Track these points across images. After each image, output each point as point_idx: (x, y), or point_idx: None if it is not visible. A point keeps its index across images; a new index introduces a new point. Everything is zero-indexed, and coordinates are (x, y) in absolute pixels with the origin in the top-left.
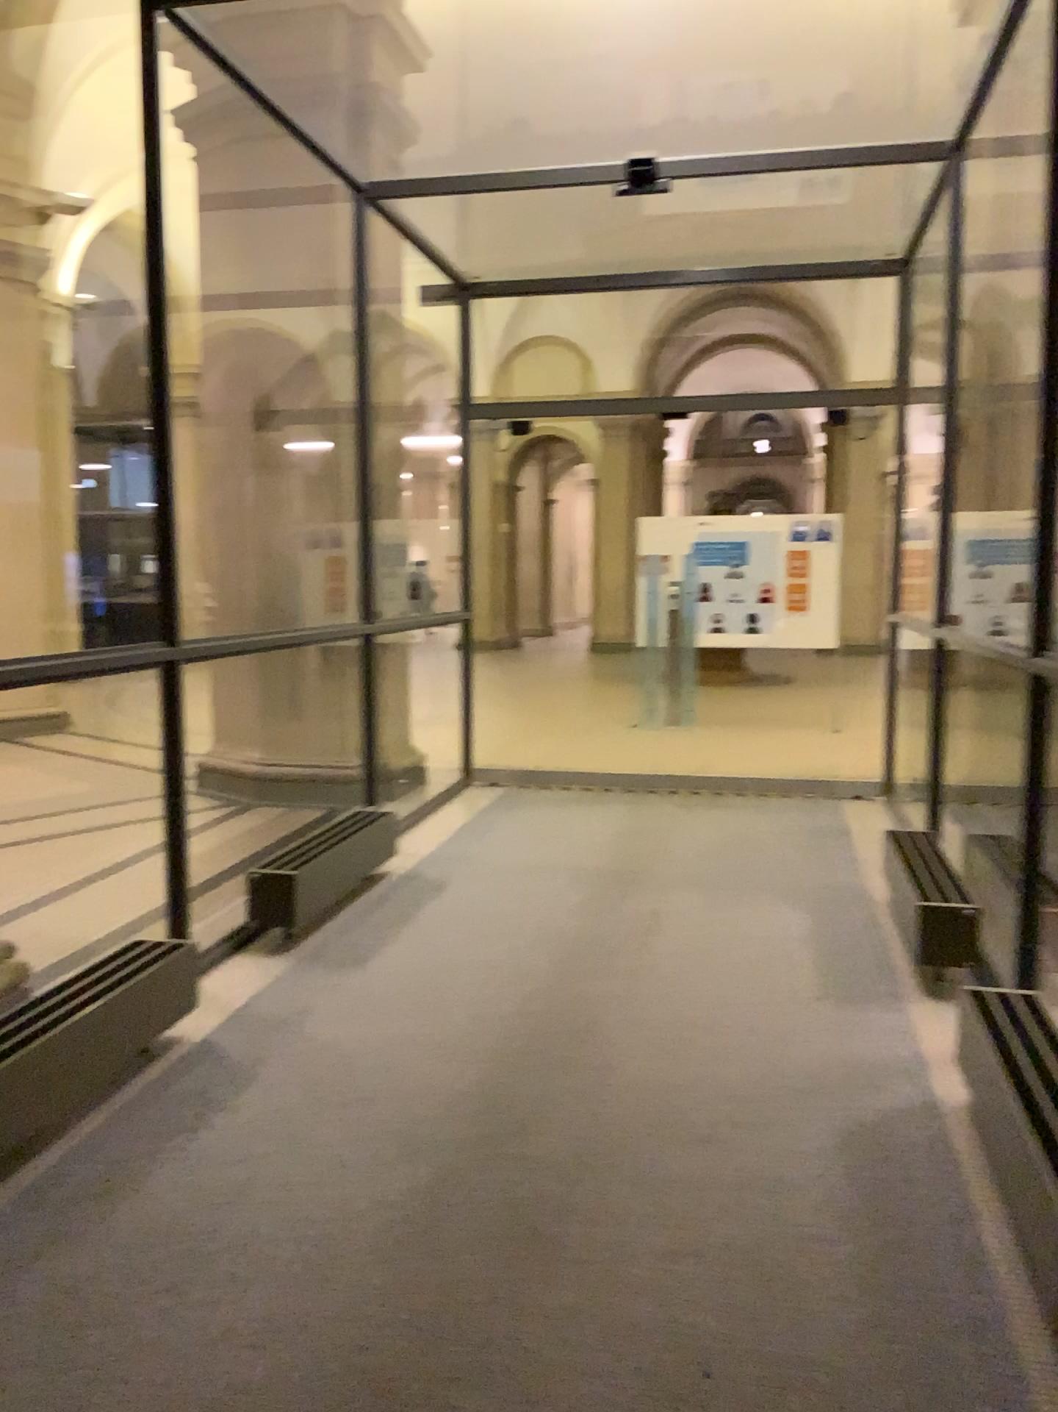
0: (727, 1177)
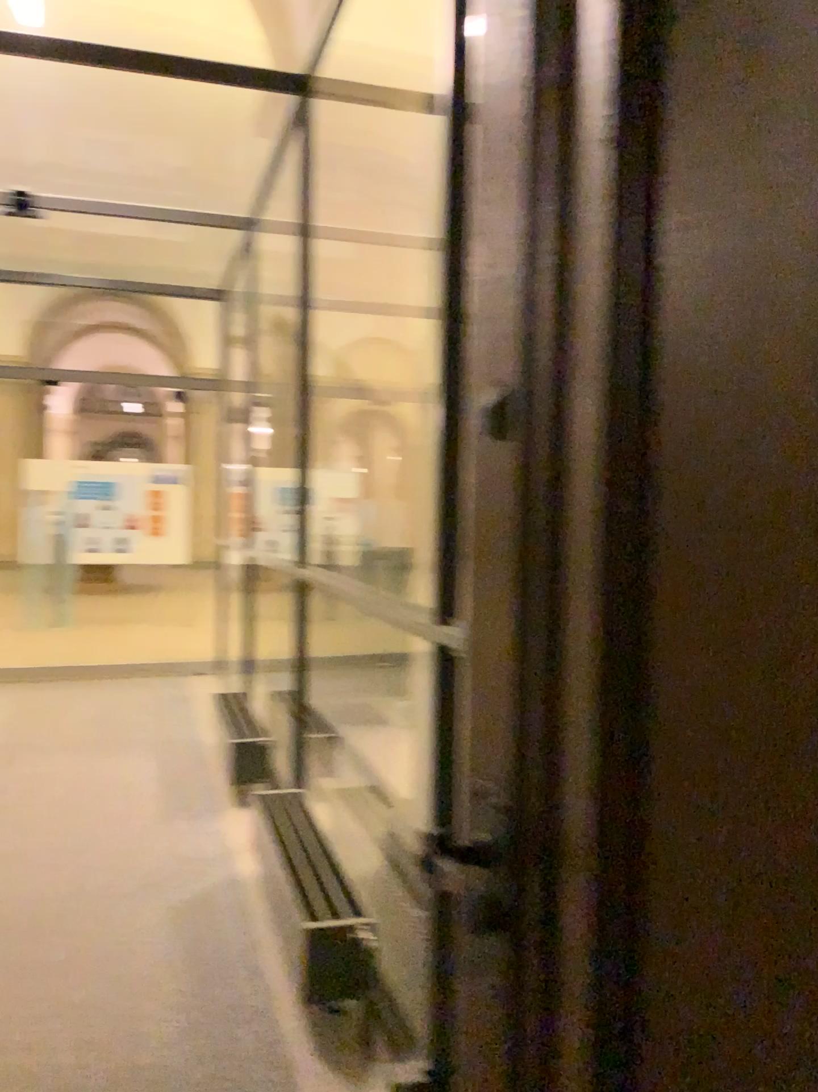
0: (73, 959)
